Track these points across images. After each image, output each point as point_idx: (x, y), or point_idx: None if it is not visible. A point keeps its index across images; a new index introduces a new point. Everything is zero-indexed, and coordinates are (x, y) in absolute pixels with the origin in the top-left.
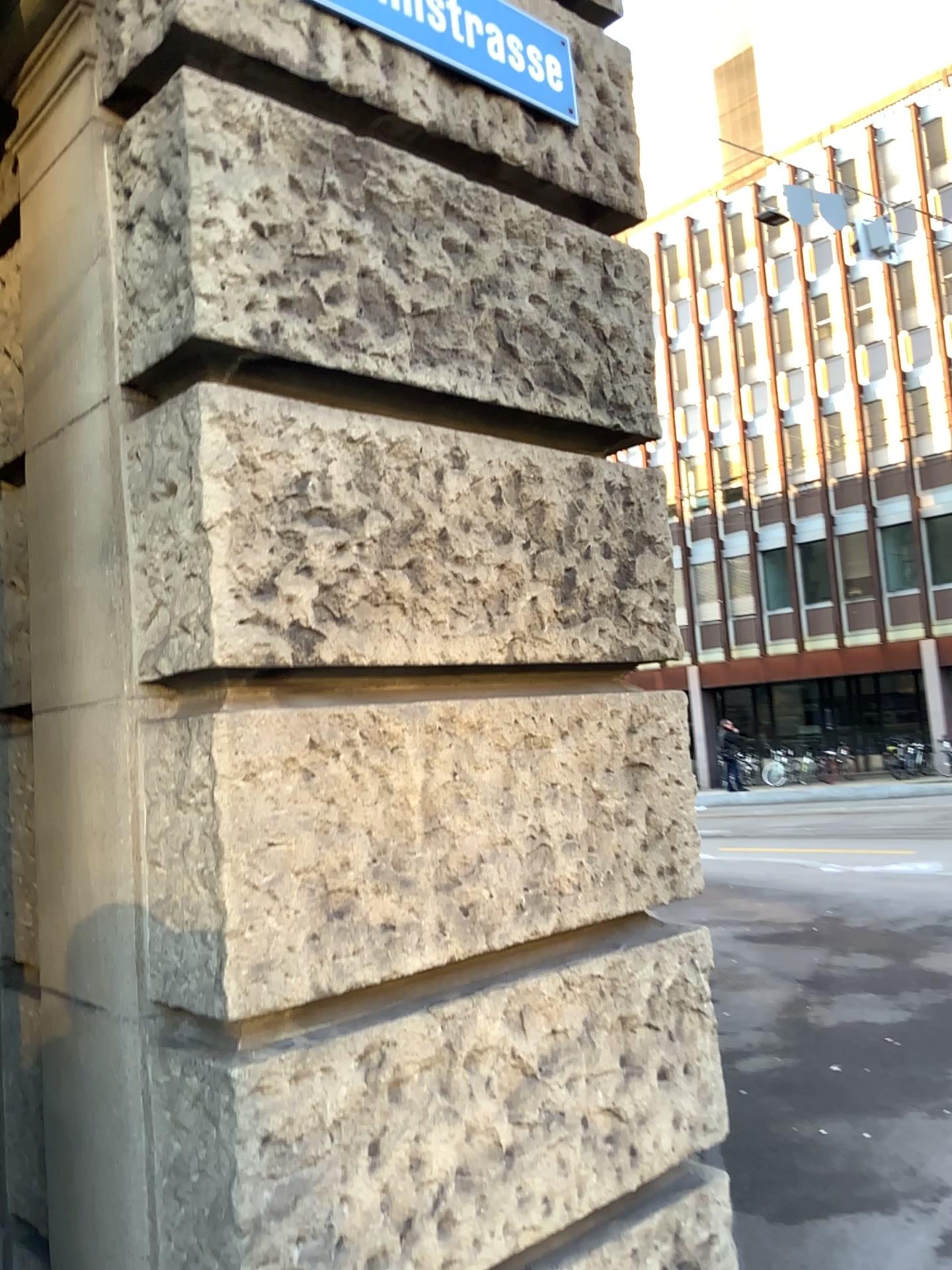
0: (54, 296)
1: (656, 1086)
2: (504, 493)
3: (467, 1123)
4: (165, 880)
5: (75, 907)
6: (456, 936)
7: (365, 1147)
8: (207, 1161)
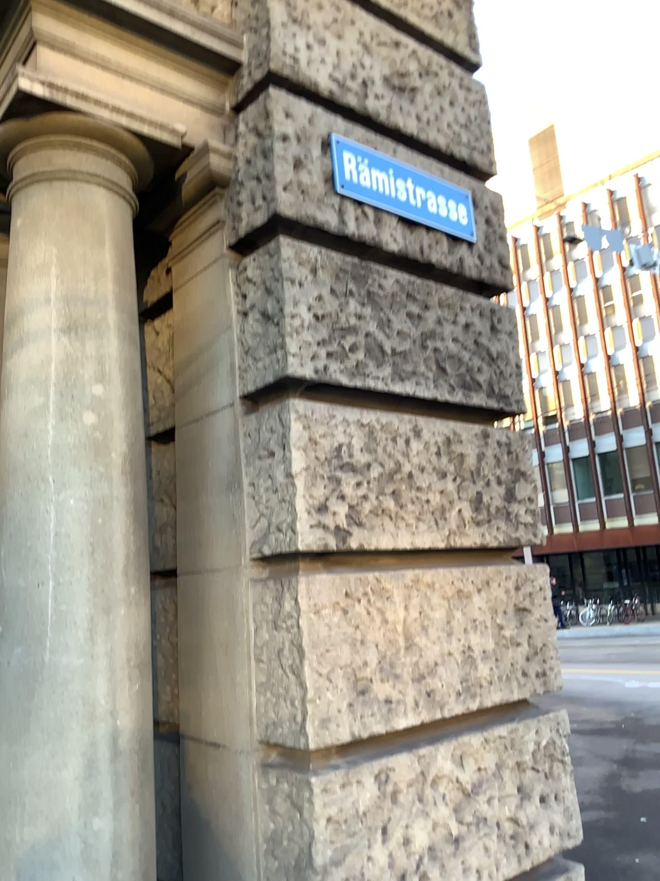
0: (193, 344)
1: (538, 807)
2: (442, 450)
3: (433, 820)
4: (266, 671)
5: (204, 688)
6: (424, 708)
7: (379, 829)
8: (291, 834)
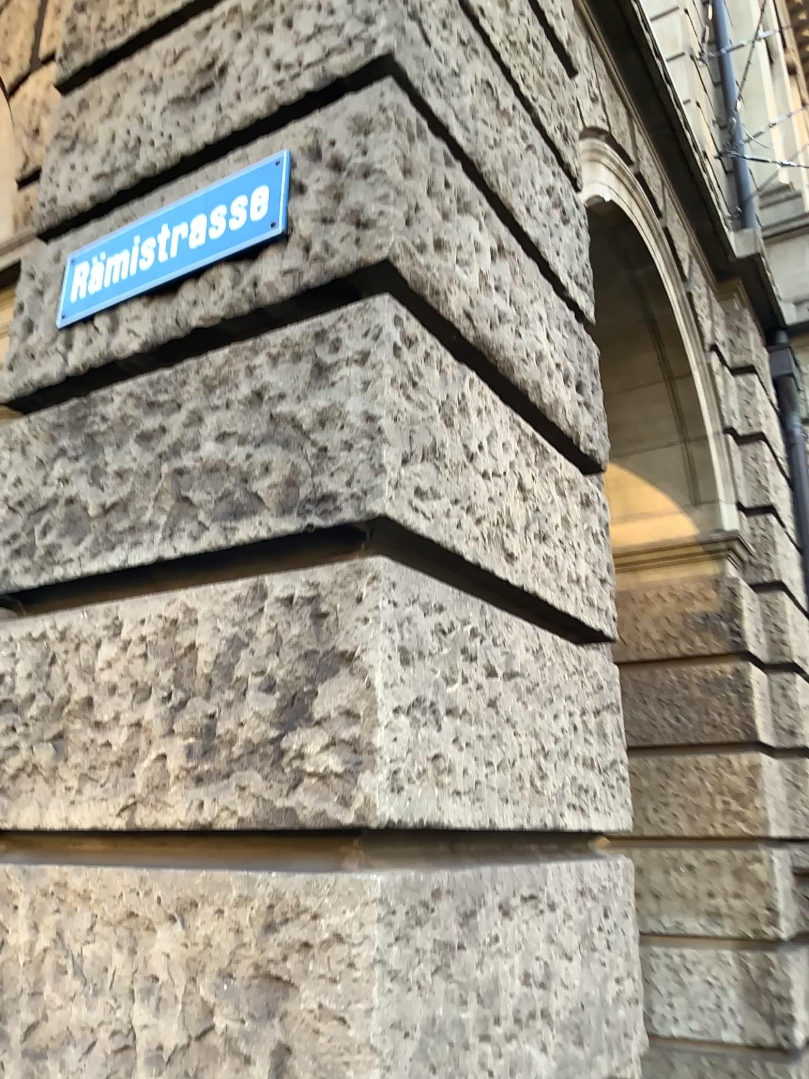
0: None
1: None
2: (152, 649)
3: None
4: None
5: None
6: None
7: None
8: None
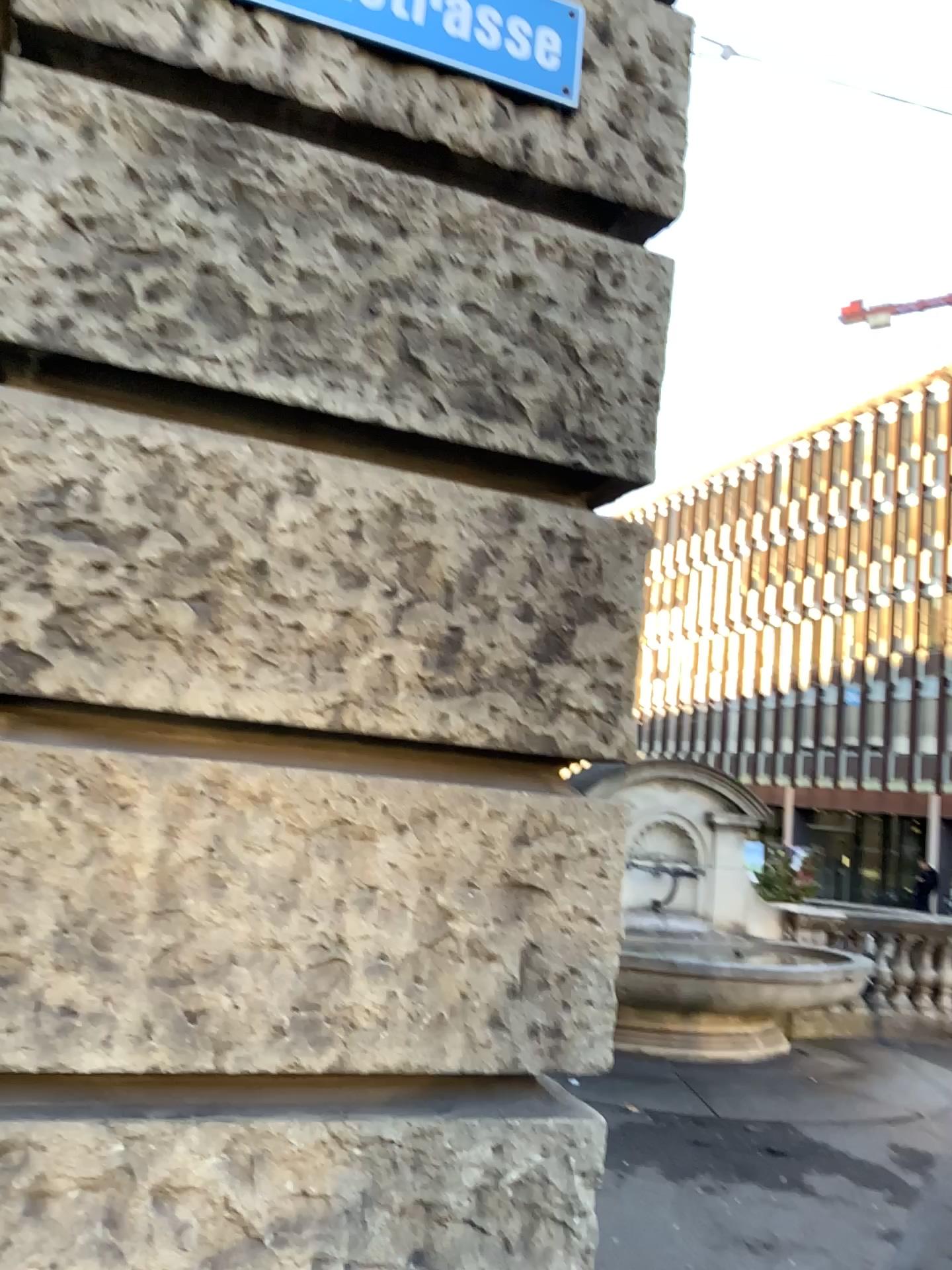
0: None
1: None
2: (367, 529)
3: None
4: None
5: None
6: (171, 1042)
7: None
8: None
